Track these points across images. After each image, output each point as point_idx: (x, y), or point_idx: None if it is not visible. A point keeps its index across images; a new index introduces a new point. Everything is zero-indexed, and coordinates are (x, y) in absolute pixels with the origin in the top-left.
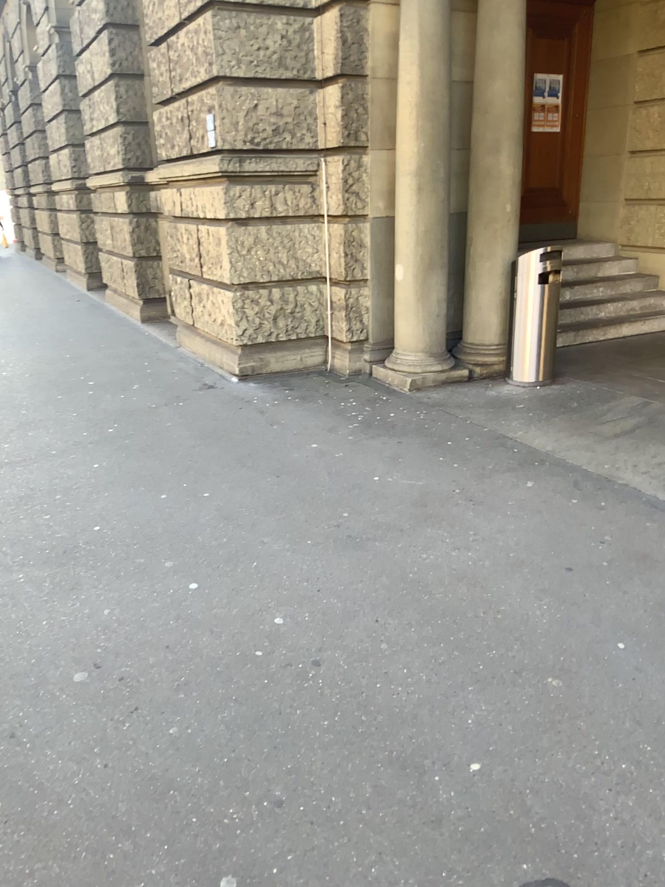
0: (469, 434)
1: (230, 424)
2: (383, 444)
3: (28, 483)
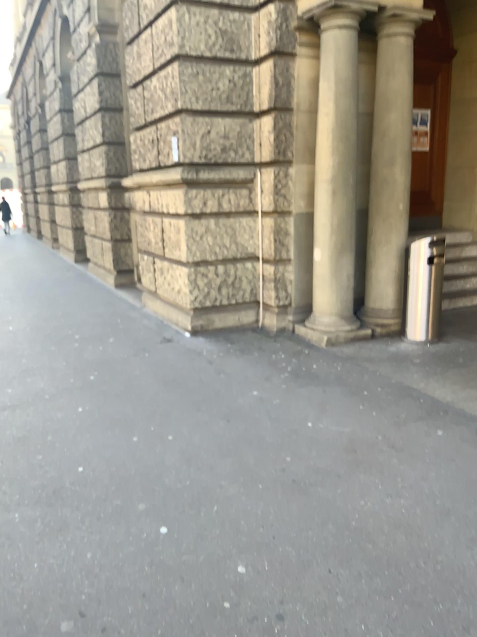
0: (378, 382)
1: (186, 371)
2: (310, 390)
3: (26, 420)
